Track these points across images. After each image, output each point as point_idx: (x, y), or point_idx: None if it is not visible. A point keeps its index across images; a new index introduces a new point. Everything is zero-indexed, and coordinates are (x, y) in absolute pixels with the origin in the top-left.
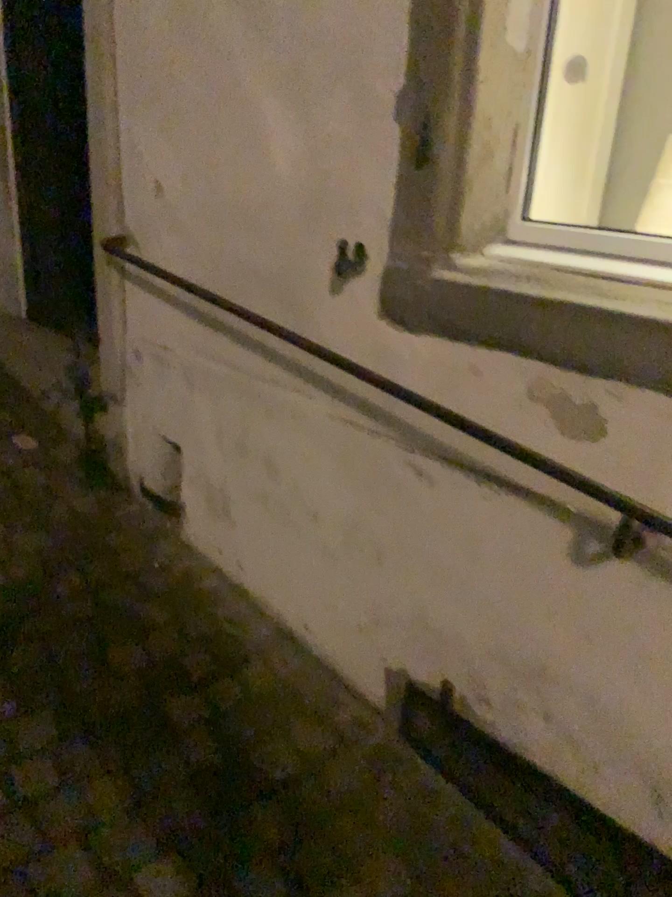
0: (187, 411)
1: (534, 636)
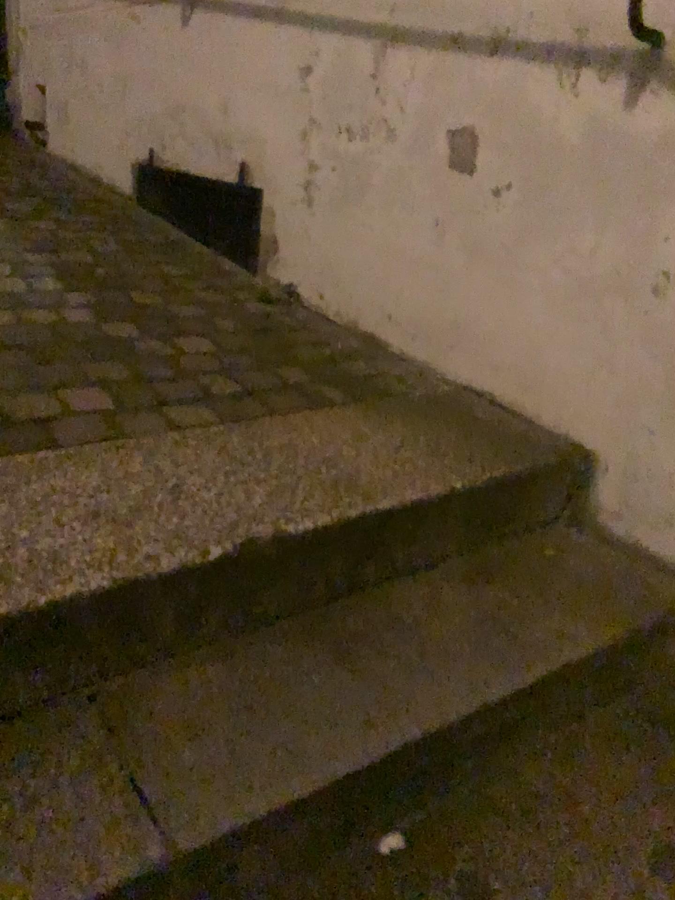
0: (51, 58)
1: (177, 86)
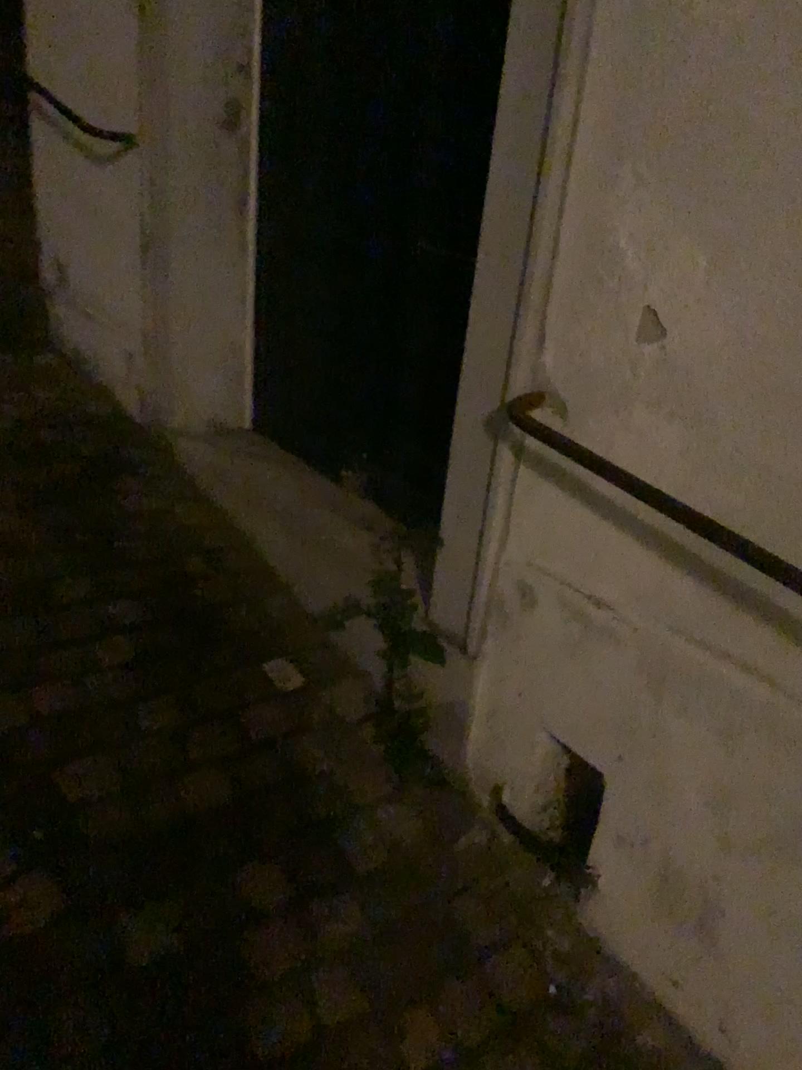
0: (637, 731)
1: None
